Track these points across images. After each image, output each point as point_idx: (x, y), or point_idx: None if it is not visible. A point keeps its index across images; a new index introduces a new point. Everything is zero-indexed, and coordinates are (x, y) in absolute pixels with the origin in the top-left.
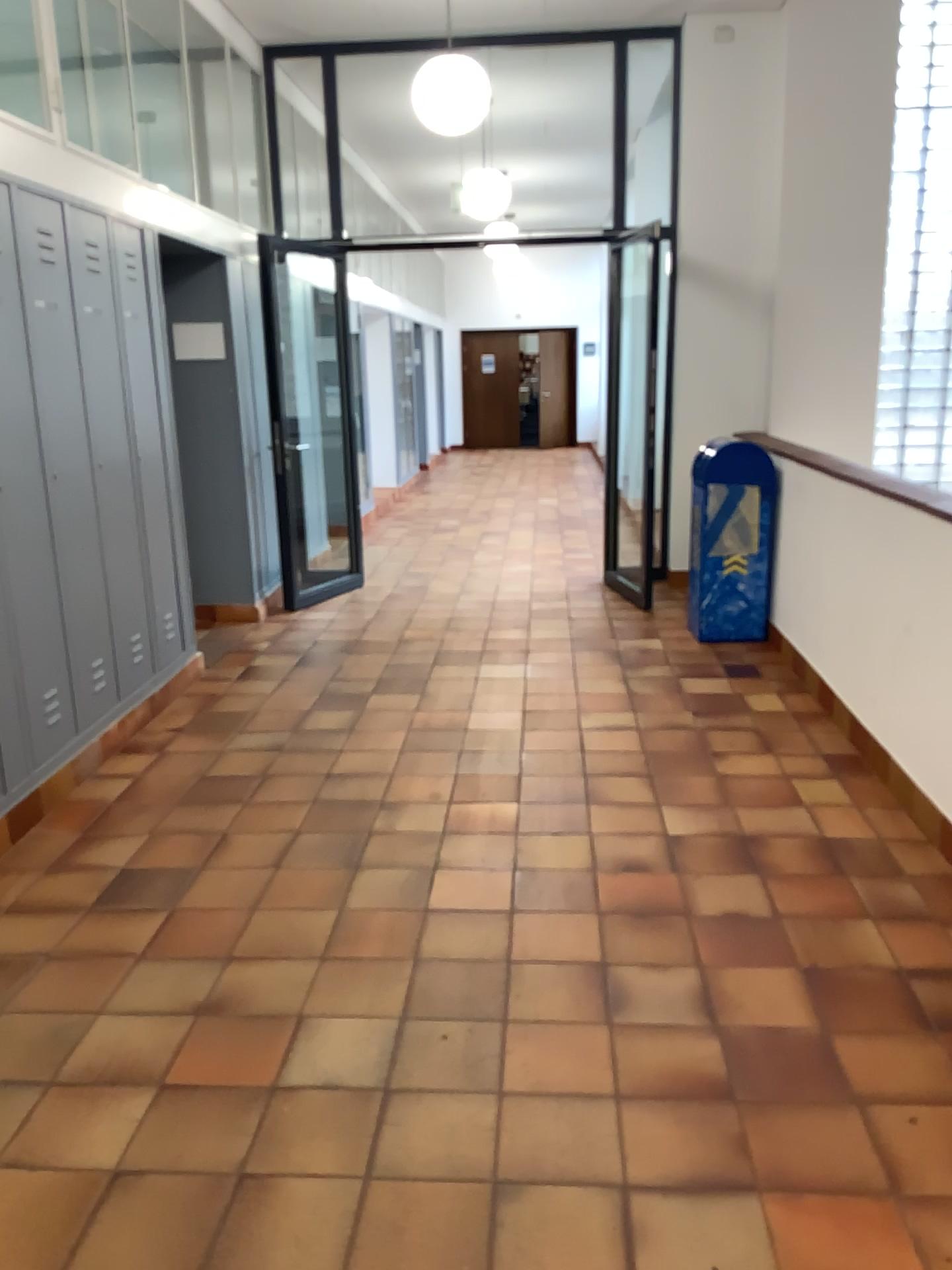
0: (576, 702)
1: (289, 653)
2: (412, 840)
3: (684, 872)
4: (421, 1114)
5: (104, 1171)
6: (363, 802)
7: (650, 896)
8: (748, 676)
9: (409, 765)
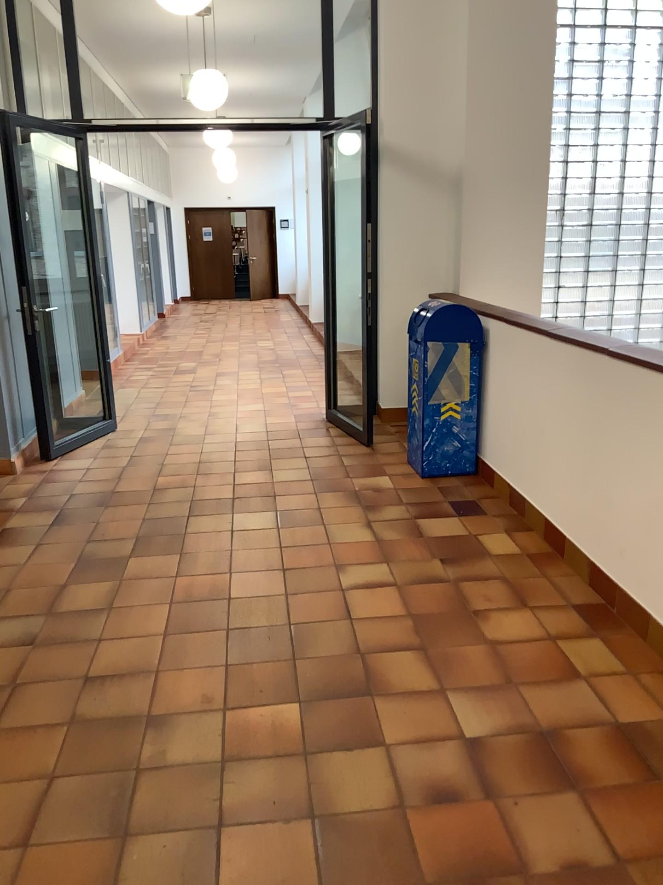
0: (330, 554)
1: (47, 512)
2: (188, 775)
3: (497, 795)
4: None
5: None
6: (128, 715)
7: (472, 844)
8: (475, 513)
9: (175, 654)
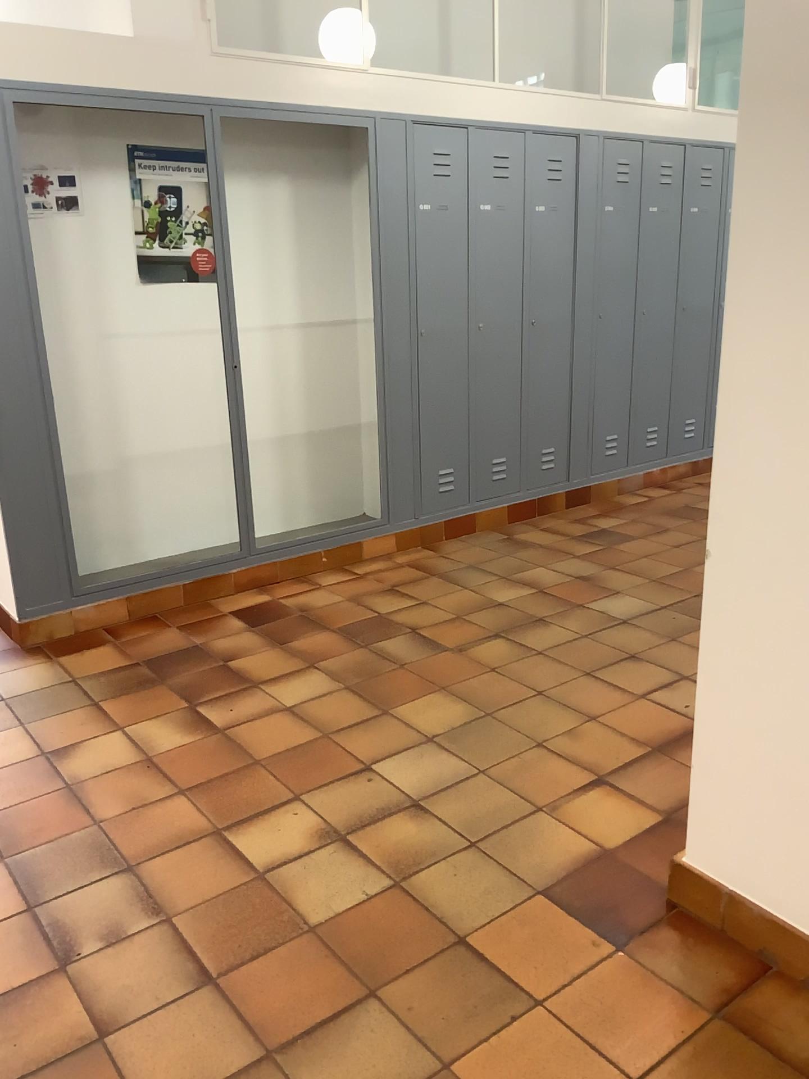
0: None
1: None
2: None
3: None
4: (629, 630)
5: (497, 600)
6: None
7: None
8: None
9: None
